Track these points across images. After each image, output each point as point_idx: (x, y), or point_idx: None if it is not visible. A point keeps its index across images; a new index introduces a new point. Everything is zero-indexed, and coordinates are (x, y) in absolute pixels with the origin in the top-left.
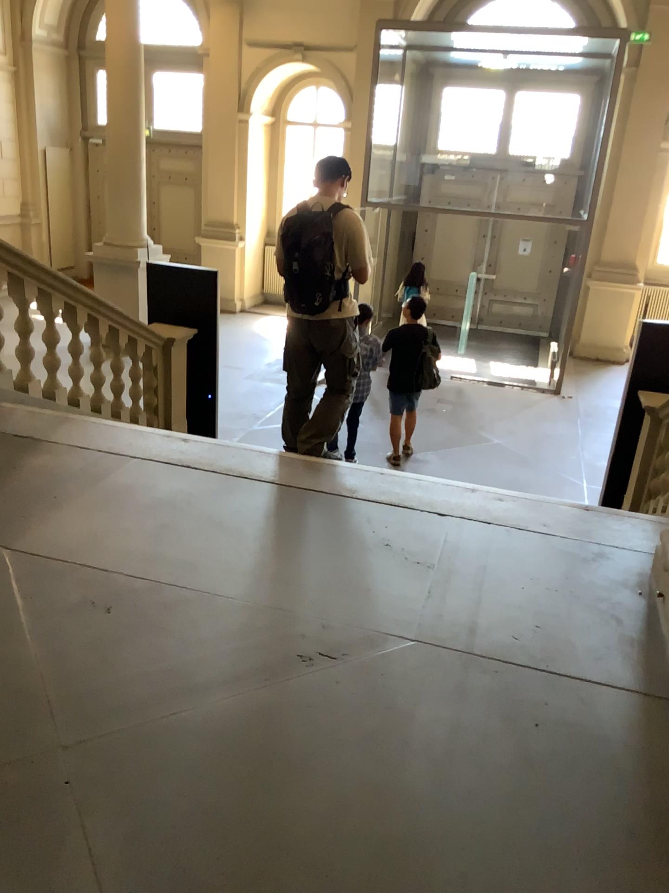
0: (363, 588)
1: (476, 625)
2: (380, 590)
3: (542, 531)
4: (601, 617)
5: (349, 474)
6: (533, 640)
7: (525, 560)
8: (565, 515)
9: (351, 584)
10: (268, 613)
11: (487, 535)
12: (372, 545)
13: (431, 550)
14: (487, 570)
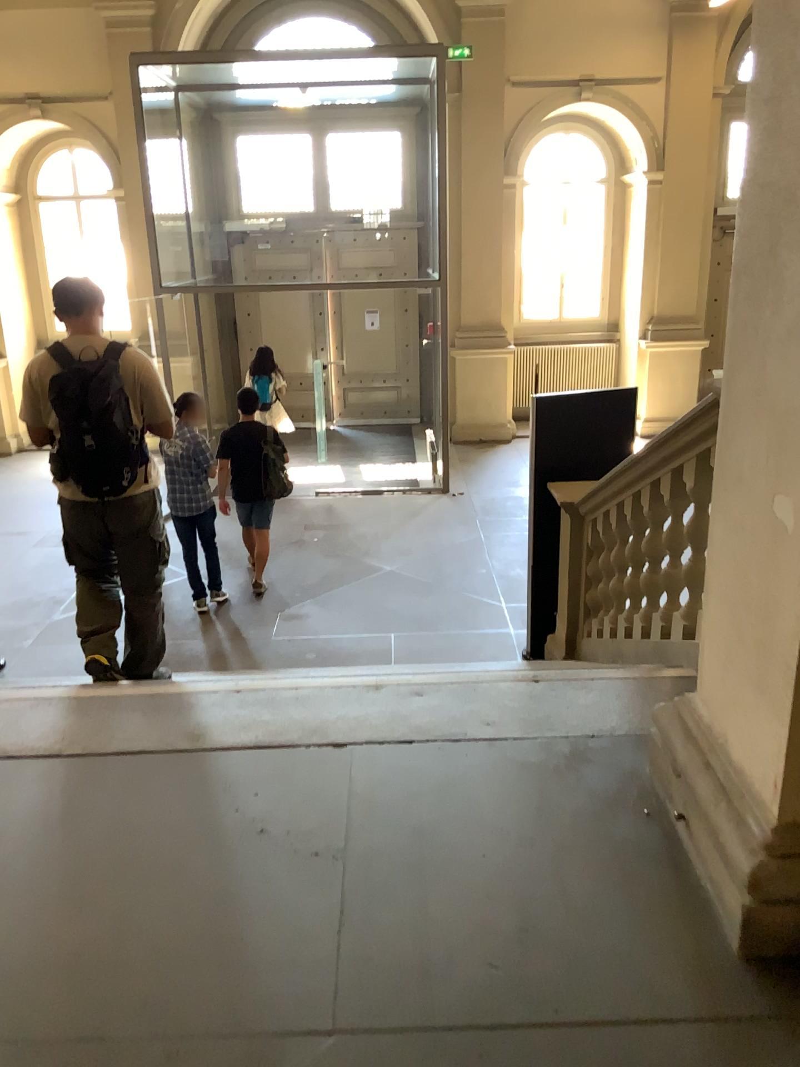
0: (229, 937)
1: (428, 961)
2: (258, 933)
3: (487, 738)
4: (611, 882)
5: (183, 707)
6: (522, 965)
7: (475, 799)
8: (512, 701)
9: (207, 935)
10: (57, 1056)
11: (410, 767)
12: (233, 839)
13: (330, 820)
14: (422, 836)
